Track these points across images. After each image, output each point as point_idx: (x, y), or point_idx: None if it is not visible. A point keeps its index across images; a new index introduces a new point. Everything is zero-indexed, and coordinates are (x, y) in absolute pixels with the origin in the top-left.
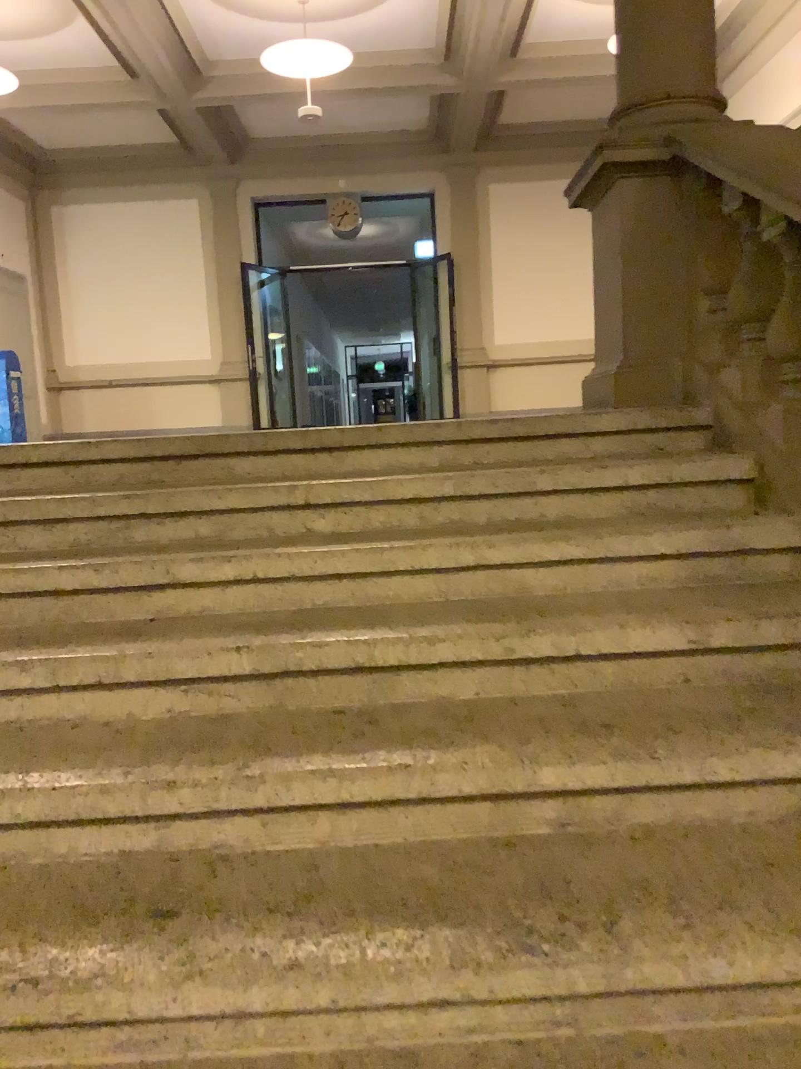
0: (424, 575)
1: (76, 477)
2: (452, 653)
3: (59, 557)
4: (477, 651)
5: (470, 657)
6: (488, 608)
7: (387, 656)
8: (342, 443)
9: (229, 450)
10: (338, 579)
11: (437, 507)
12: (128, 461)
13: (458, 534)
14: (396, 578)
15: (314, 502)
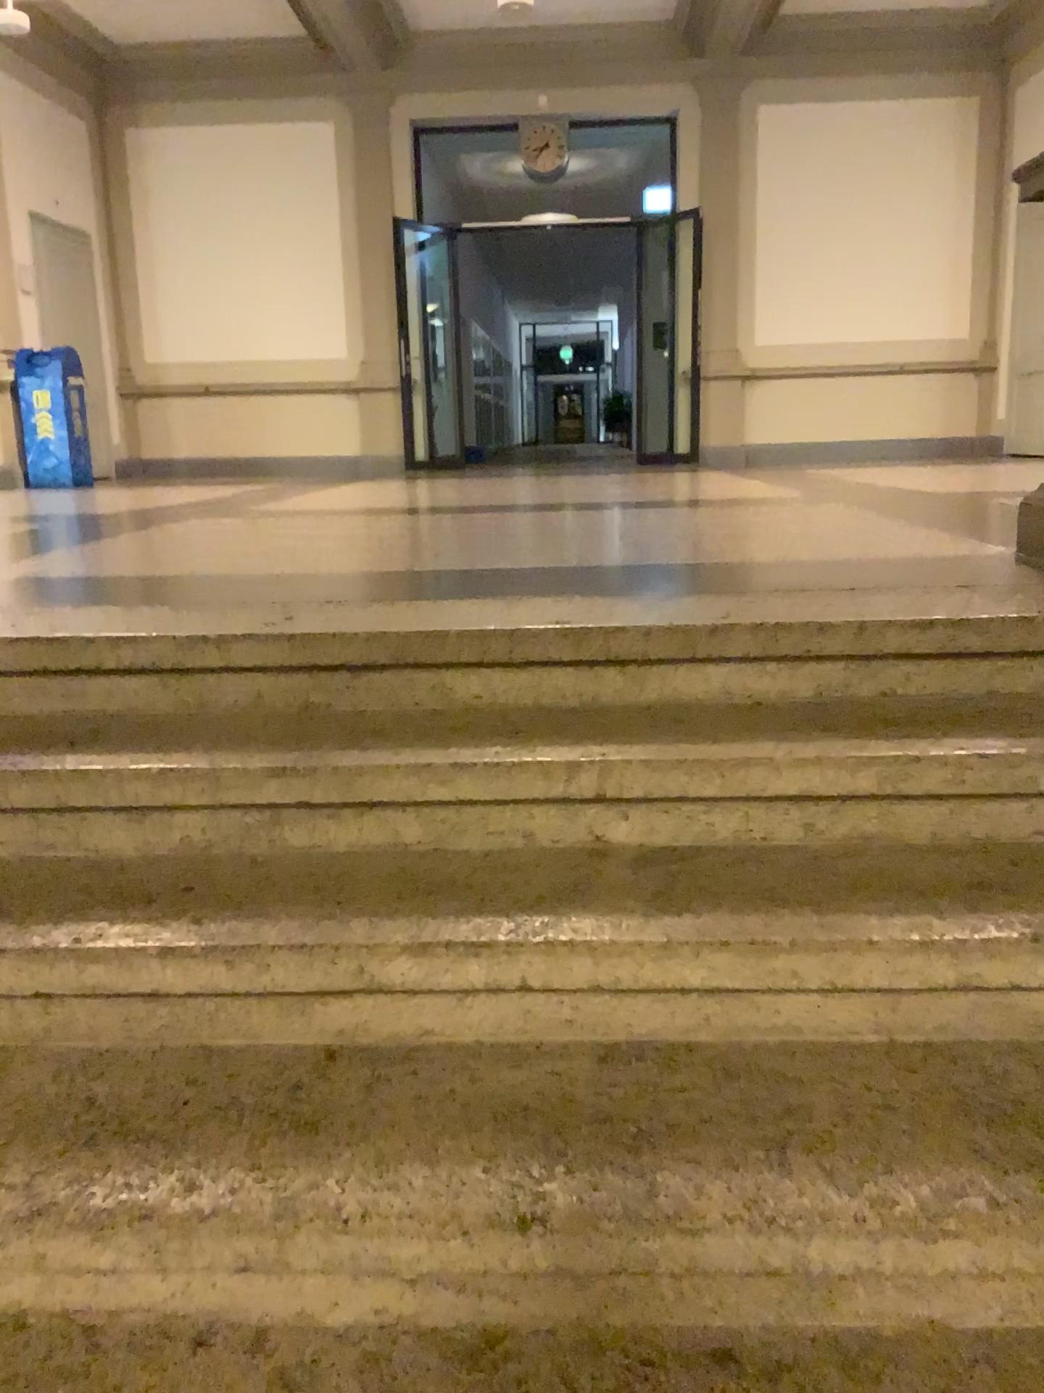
0: (851, 996)
1: (184, 702)
2: (966, 1256)
3: (159, 903)
4: (1021, 1257)
5: (1006, 1268)
6: (1002, 1105)
7: (833, 1256)
8: (649, 657)
9: (446, 659)
10: (686, 995)
11: (844, 818)
12: (271, 670)
13: (898, 891)
14: (800, 1003)
15: (615, 796)
